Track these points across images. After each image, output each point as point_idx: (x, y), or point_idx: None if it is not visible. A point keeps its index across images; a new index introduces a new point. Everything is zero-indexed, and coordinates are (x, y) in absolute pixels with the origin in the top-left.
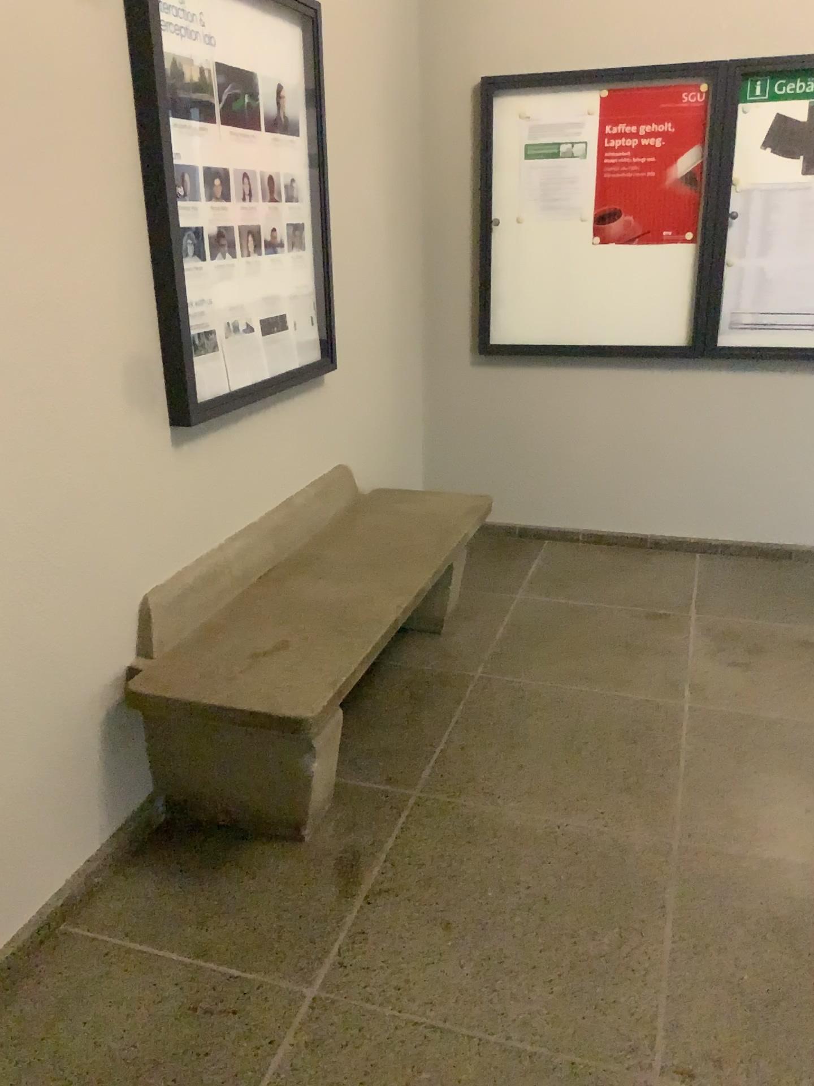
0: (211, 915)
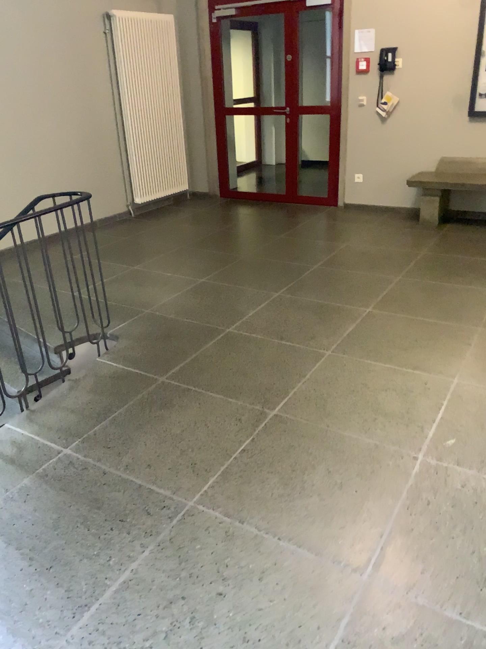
0: (393, 218)
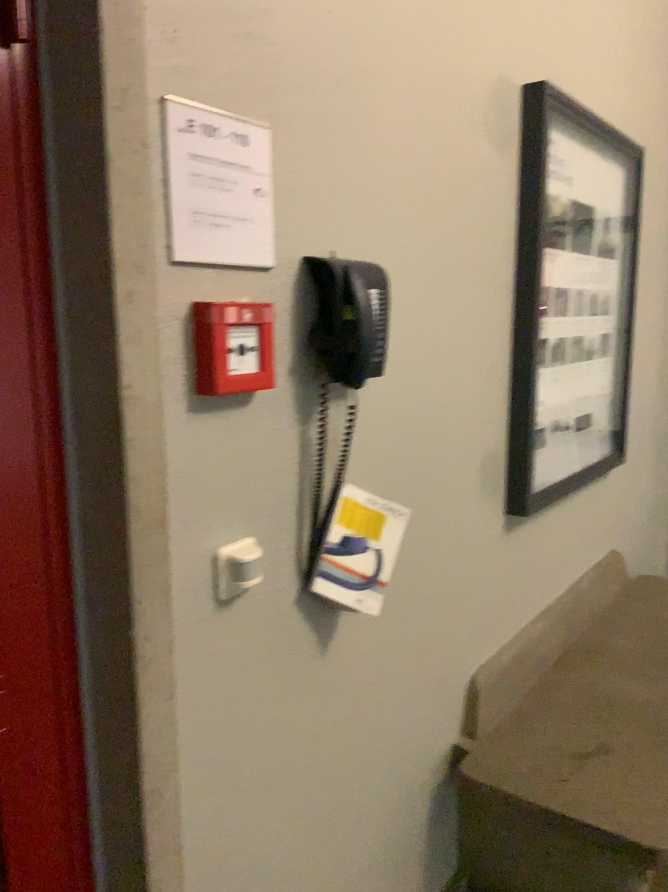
0: None
